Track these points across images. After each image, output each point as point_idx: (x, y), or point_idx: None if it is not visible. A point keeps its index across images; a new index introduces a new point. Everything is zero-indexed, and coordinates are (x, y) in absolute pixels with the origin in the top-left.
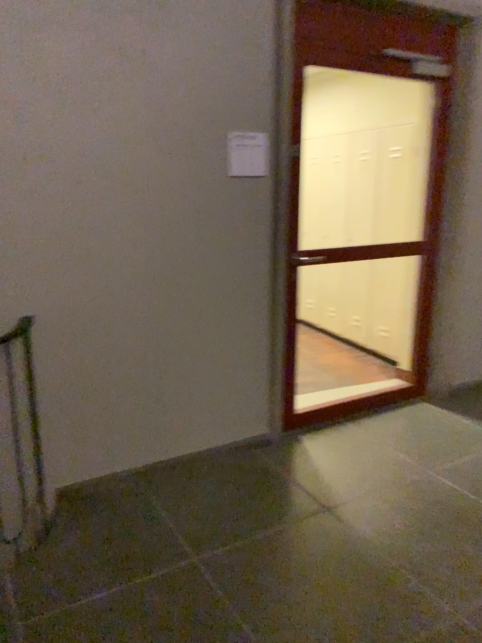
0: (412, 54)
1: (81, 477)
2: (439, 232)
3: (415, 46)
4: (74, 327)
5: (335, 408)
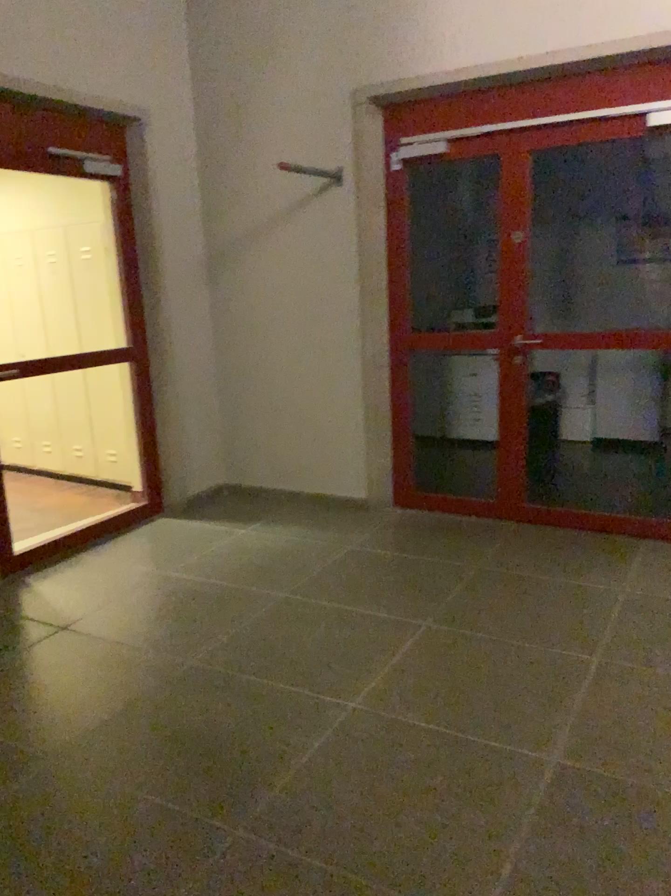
0: (78, 153)
1: None
2: (143, 335)
3: (79, 145)
4: None
5: (62, 541)
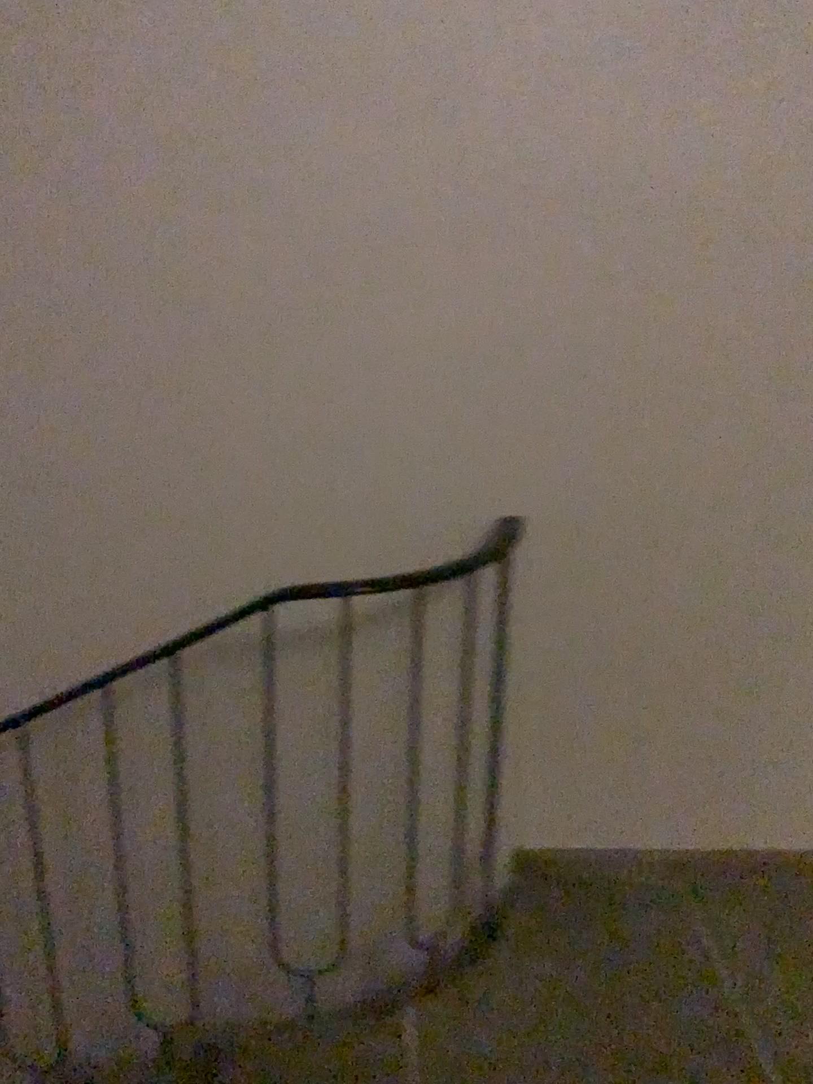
0: None
1: (563, 843)
2: None
3: None
4: (596, 554)
5: None
